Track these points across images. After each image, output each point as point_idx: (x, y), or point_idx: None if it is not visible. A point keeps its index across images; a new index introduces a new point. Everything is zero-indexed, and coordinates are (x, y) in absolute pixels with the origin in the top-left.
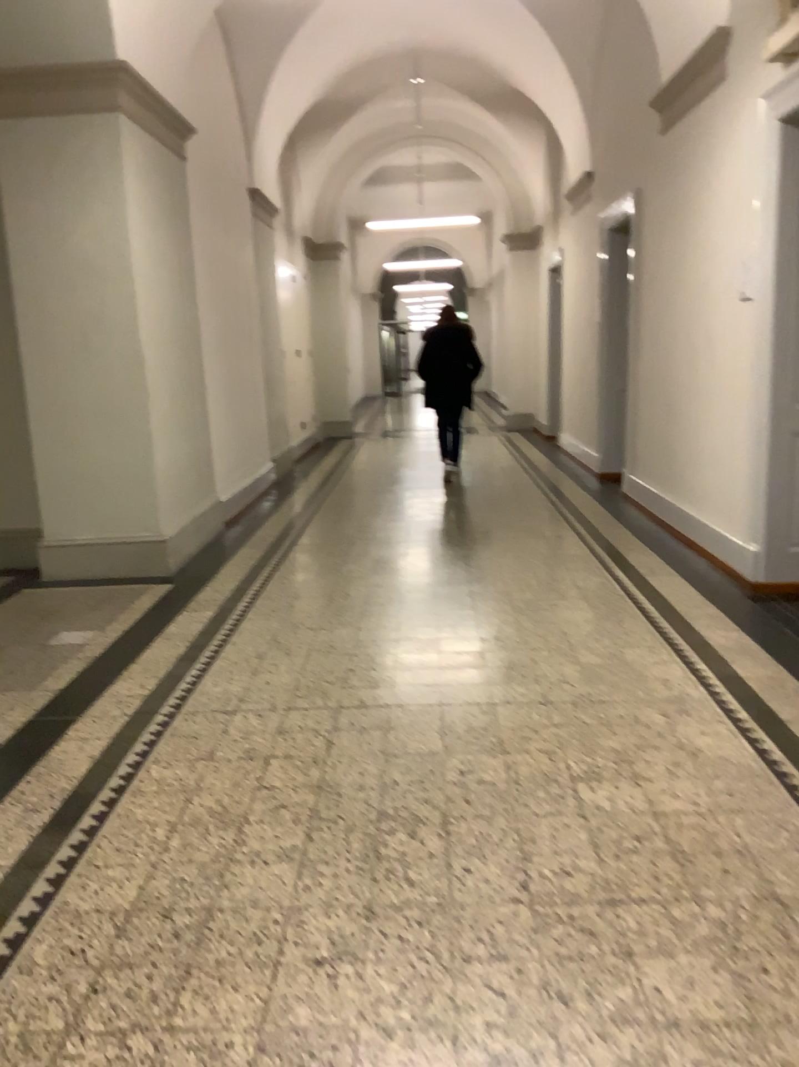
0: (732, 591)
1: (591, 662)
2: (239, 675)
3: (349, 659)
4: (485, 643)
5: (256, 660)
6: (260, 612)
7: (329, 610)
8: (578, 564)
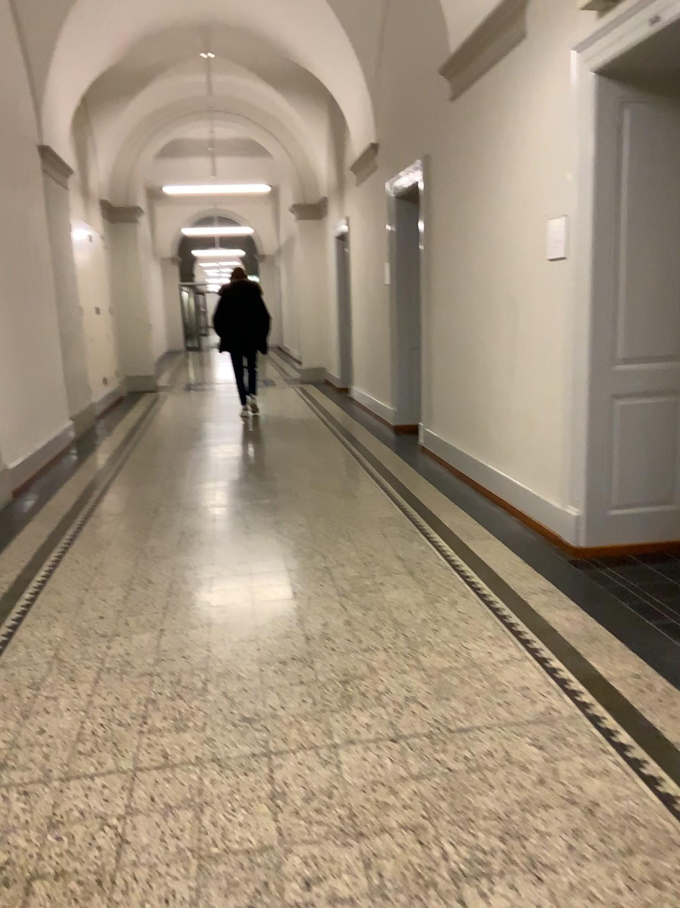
0: (552, 555)
1: (432, 664)
2: (6, 717)
3: (149, 679)
4: (309, 642)
5: (31, 689)
6: (43, 614)
7: (126, 605)
8: (393, 529)
